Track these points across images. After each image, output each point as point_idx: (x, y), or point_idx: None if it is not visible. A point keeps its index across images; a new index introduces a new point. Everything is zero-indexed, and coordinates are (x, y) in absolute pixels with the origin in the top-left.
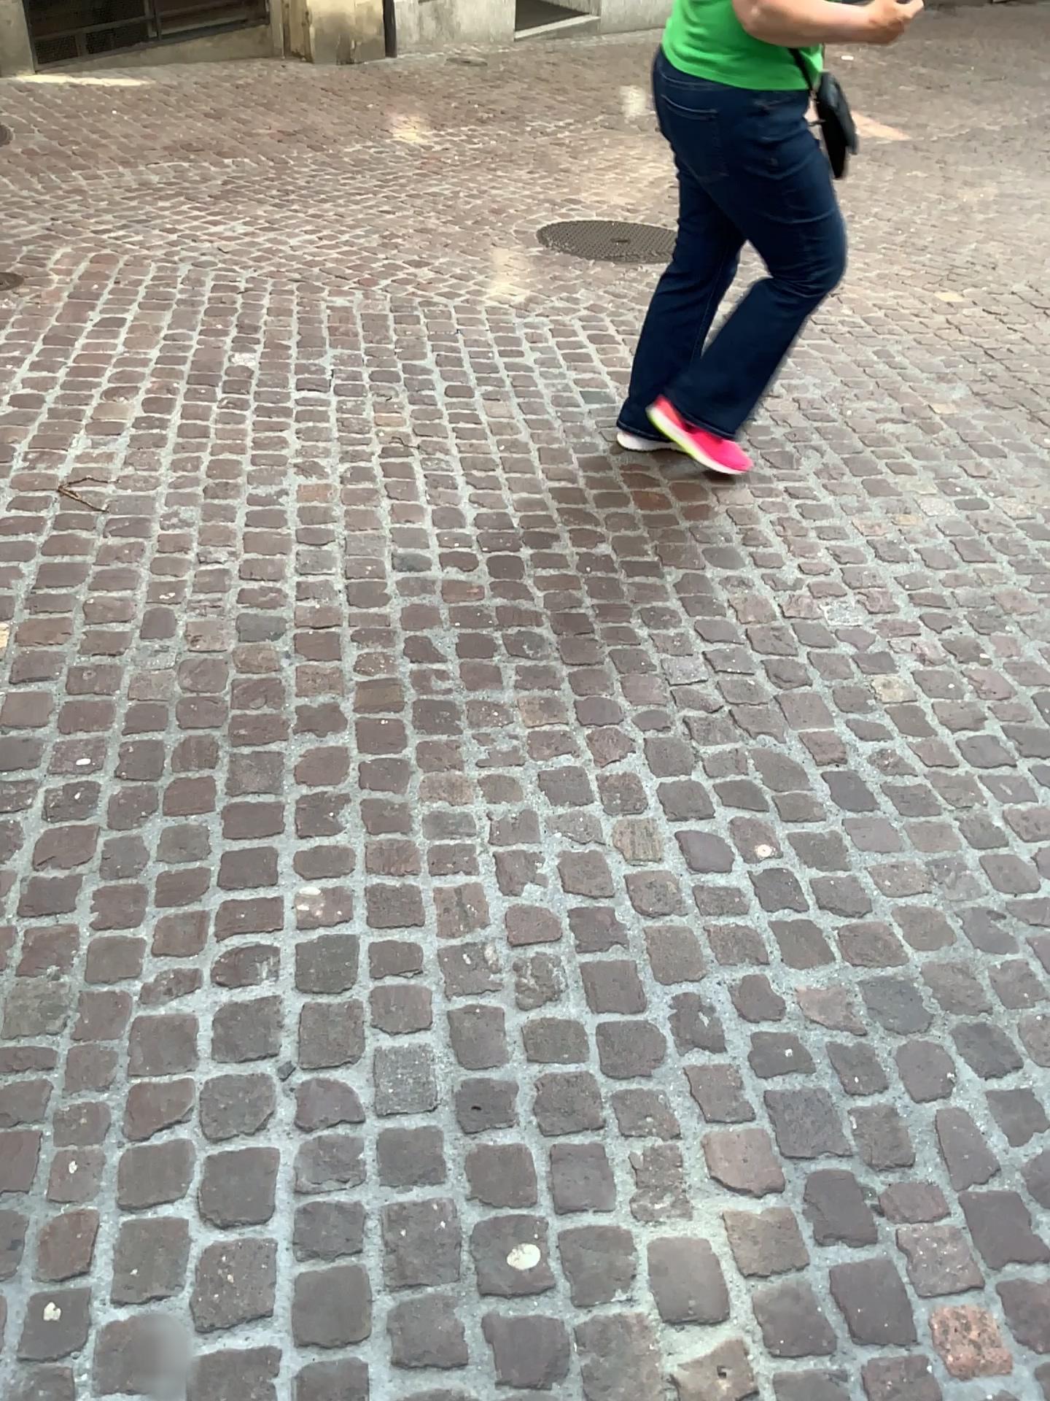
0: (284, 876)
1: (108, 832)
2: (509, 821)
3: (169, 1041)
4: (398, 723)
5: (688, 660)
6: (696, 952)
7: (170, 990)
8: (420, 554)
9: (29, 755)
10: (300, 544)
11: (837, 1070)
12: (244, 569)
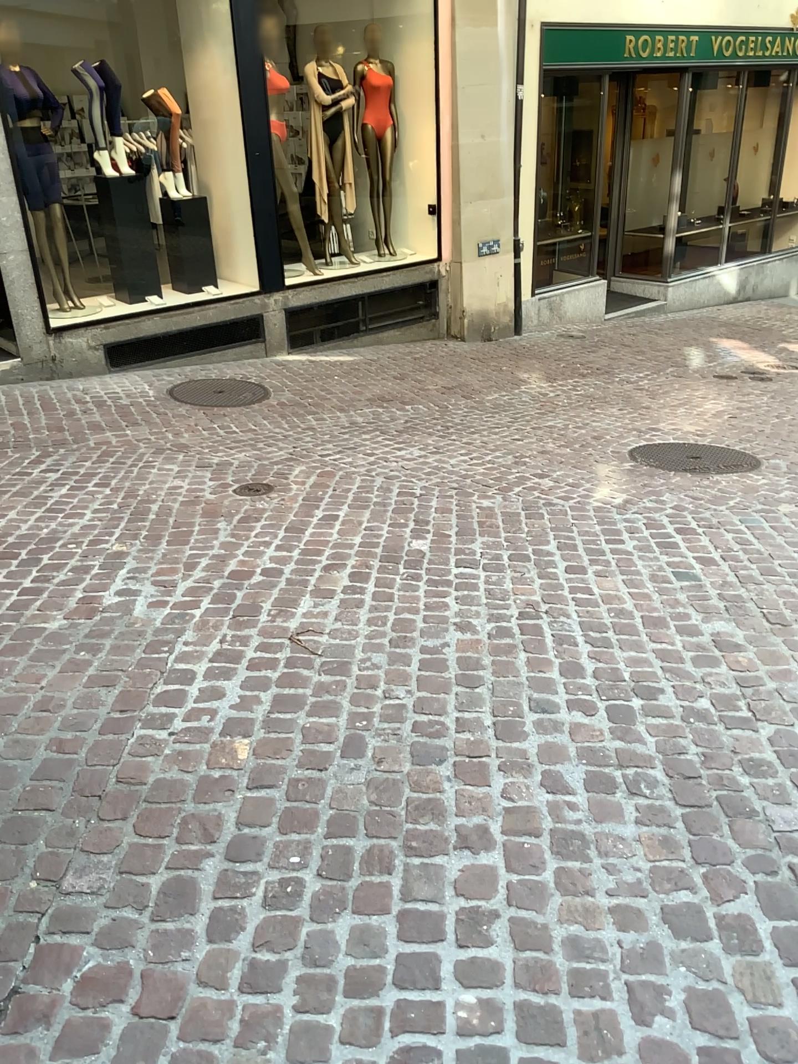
0: (449, 982)
1: (311, 925)
2: (641, 950)
3: None
4: (542, 847)
5: (790, 807)
6: None
7: None
8: (554, 700)
9: (255, 851)
10: (461, 688)
11: None
12: (419, 706)
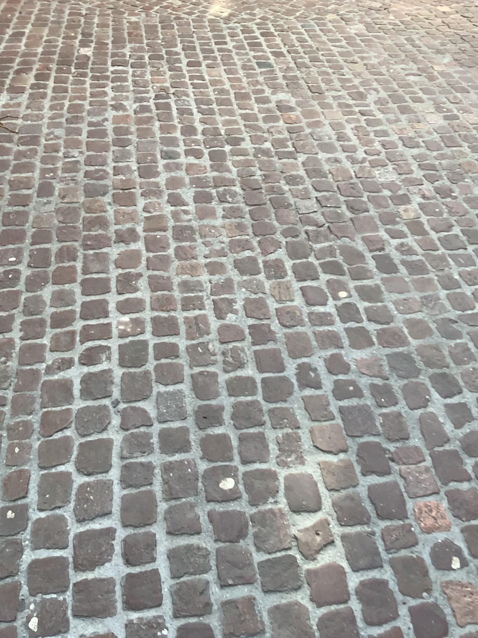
0: (110, 313)
1: (27, 294)
2: (218, 283)
3: (56, 393)
4: (166, 236)
5: (310, 200)
6: (306, 345)
7: (57, 369)
8: (178, 149)
9: None
10: (119, 146)
11: (371, 399)
12: (91, 160)
